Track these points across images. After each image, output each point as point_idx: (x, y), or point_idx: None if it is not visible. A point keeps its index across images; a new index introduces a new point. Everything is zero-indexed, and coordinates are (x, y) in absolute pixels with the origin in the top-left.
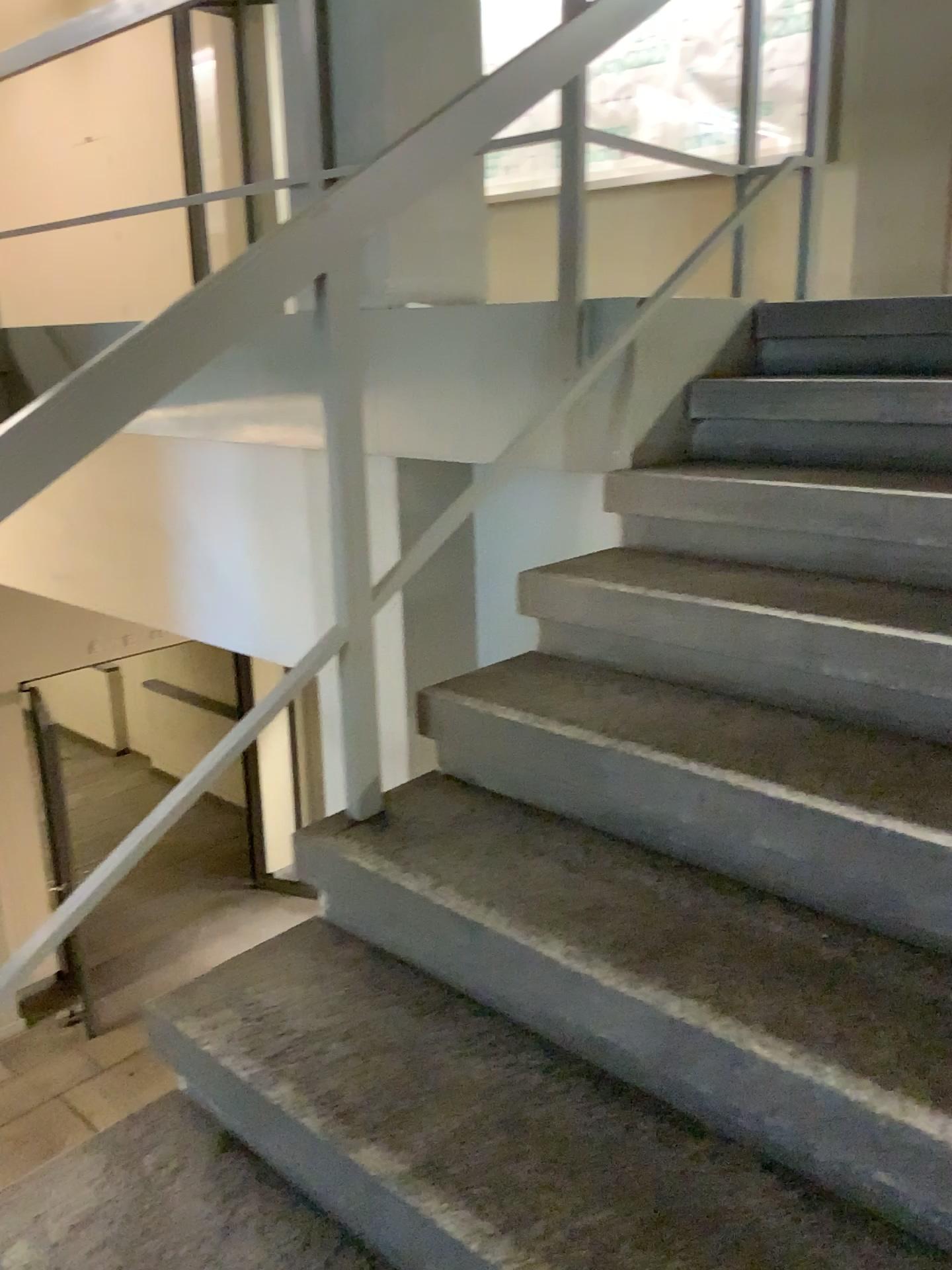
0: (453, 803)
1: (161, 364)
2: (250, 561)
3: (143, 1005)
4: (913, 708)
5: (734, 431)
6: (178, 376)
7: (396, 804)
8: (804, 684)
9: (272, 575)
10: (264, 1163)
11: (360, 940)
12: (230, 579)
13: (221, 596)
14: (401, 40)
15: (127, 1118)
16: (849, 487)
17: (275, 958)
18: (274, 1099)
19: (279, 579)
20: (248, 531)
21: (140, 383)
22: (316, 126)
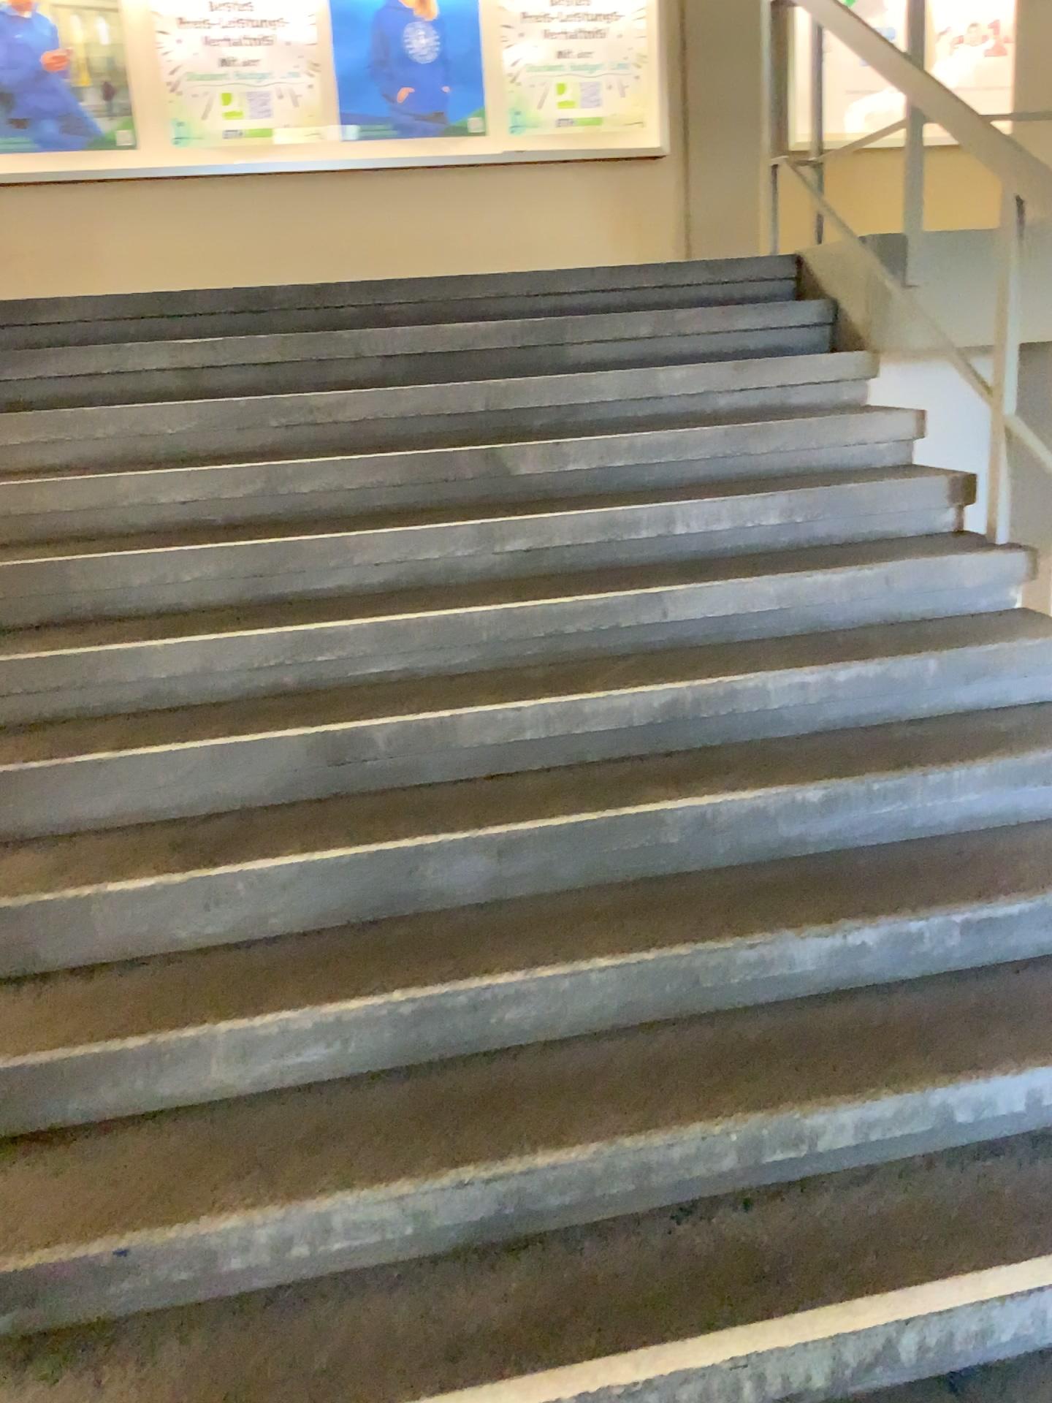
0: None
1: None
2: None
3: None
4: (218, 507)
5: (4, 389)
6: None
7: None
8: (151, 514)
9: None
10: None
11: None
12: None
13: None
14: None
15: None
16: (112, 410)
17: None
18: None
19: None
20: None
21: None
22: None
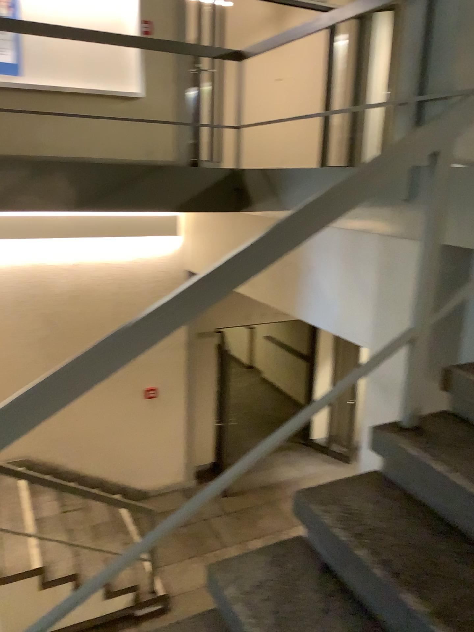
0: (454, 428)
1: (353, 193)
2: (338, 287)
3: (291, 492)
4: None
5: None
6: (360, 199)
7: (422, 423)
8: None
9: (348, 295)
10: (342, 584)
11: (398, 487)
12: (327, 294)
13: (321, 302)
14: (468, 30)
15: (277, 542)
16: None
17: (353, 485)
18: (356, 554)
19: (352, 298)
20: (340, 272)
21: (342, 201)
22: (414, 75)
